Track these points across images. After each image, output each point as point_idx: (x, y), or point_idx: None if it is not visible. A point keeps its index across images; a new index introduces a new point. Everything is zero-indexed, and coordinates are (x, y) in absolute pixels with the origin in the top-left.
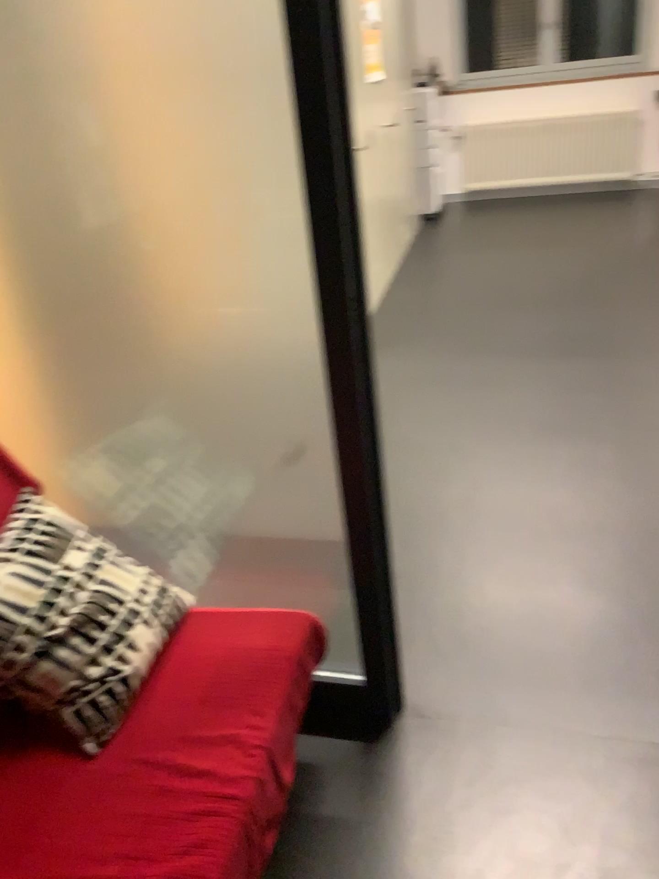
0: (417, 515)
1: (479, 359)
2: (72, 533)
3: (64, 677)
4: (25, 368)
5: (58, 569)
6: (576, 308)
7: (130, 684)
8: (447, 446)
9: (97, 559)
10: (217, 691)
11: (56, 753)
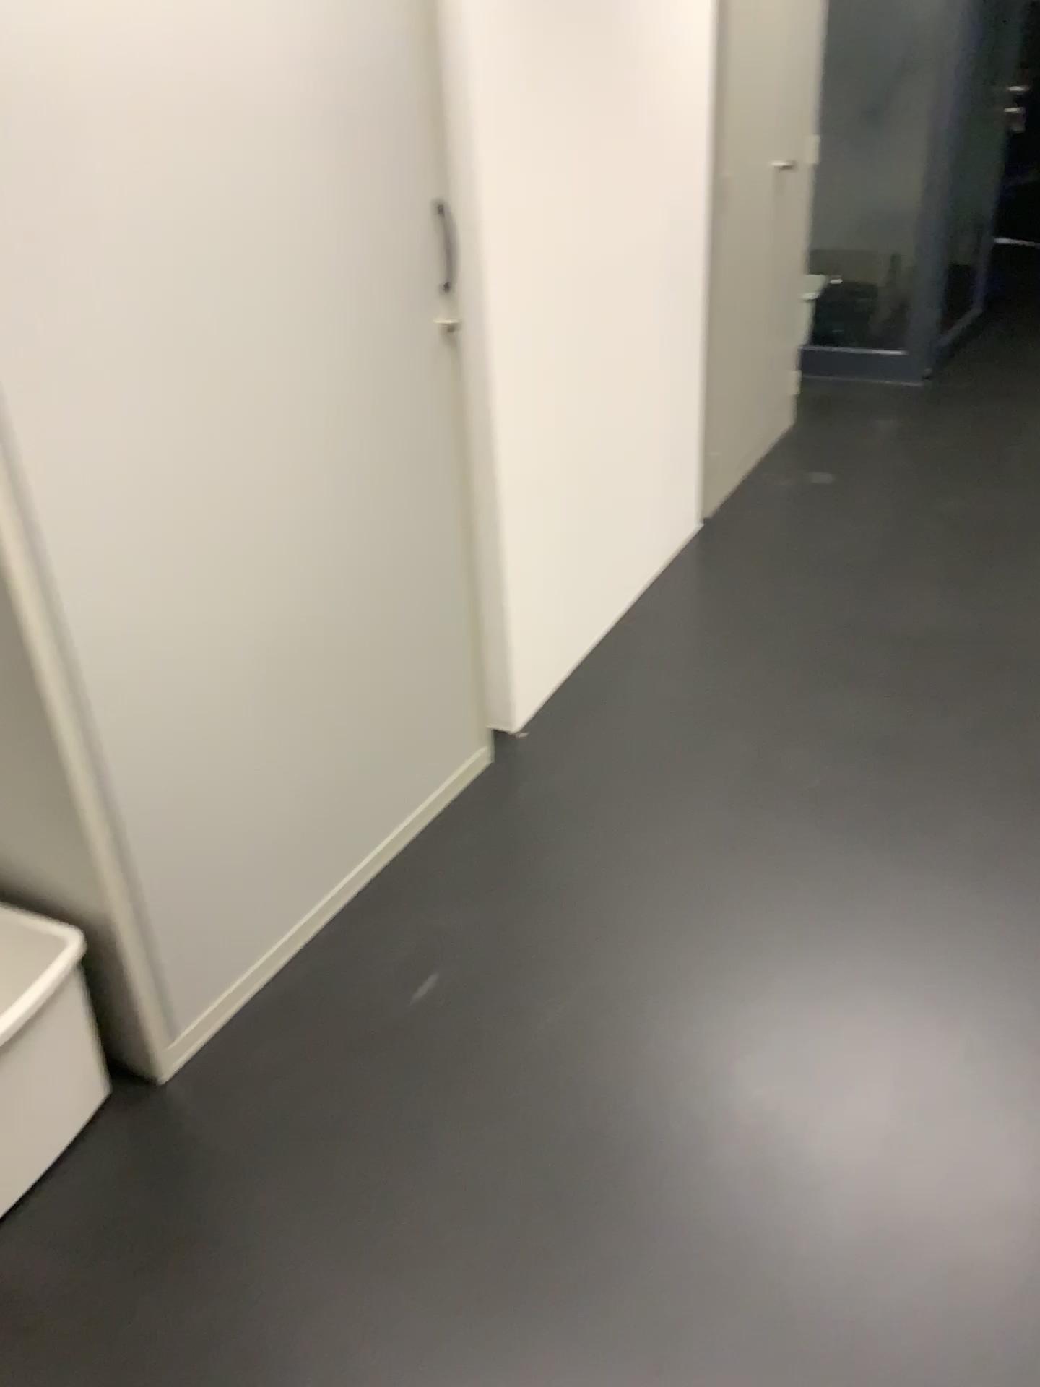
0: None
1: None
2: None
3: None
4: None
5: None
6: (839, 784)
7: None
8: None
9: None
10: None
11: None
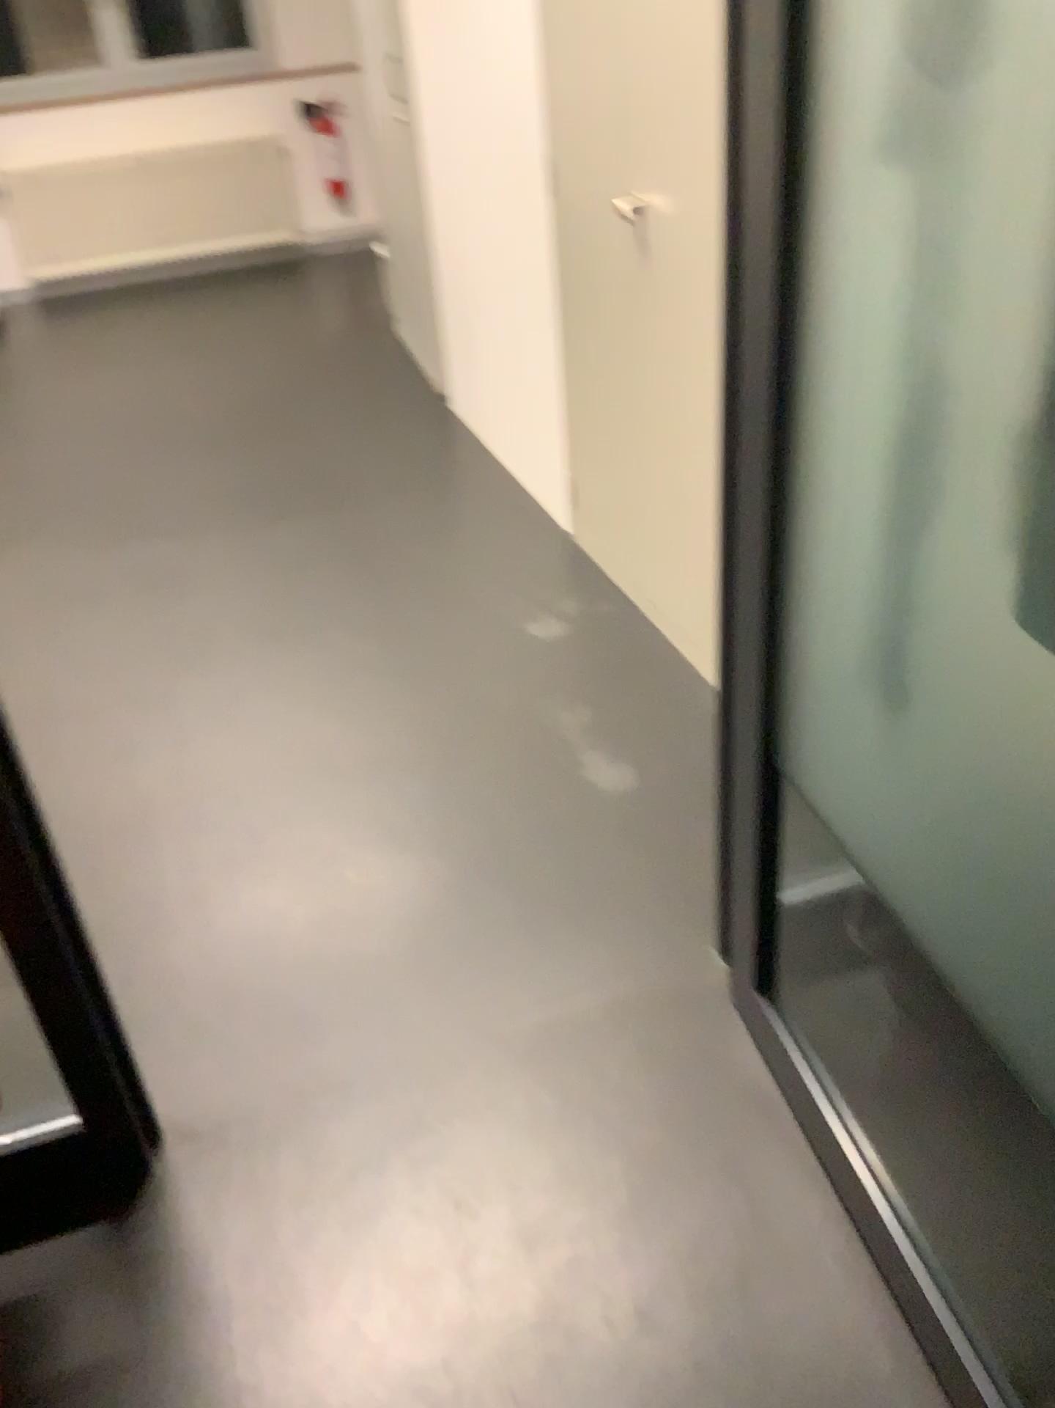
0: (96, 823)
1: (129, 550)
2: None
3: None
4: None
5: None
6: (262, 443)
7: None
8: (115, 699)
9: None
10: None
11: None
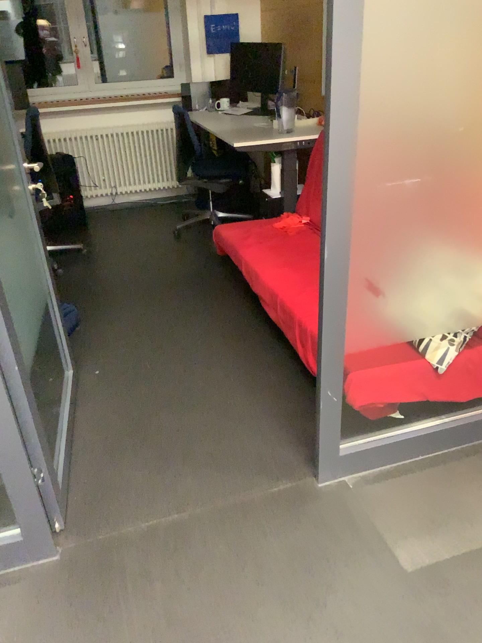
0: None
1: None
2: None
3: None
4: None
5: None
6: None
7: None
8: None
9: None
10: None
11: None
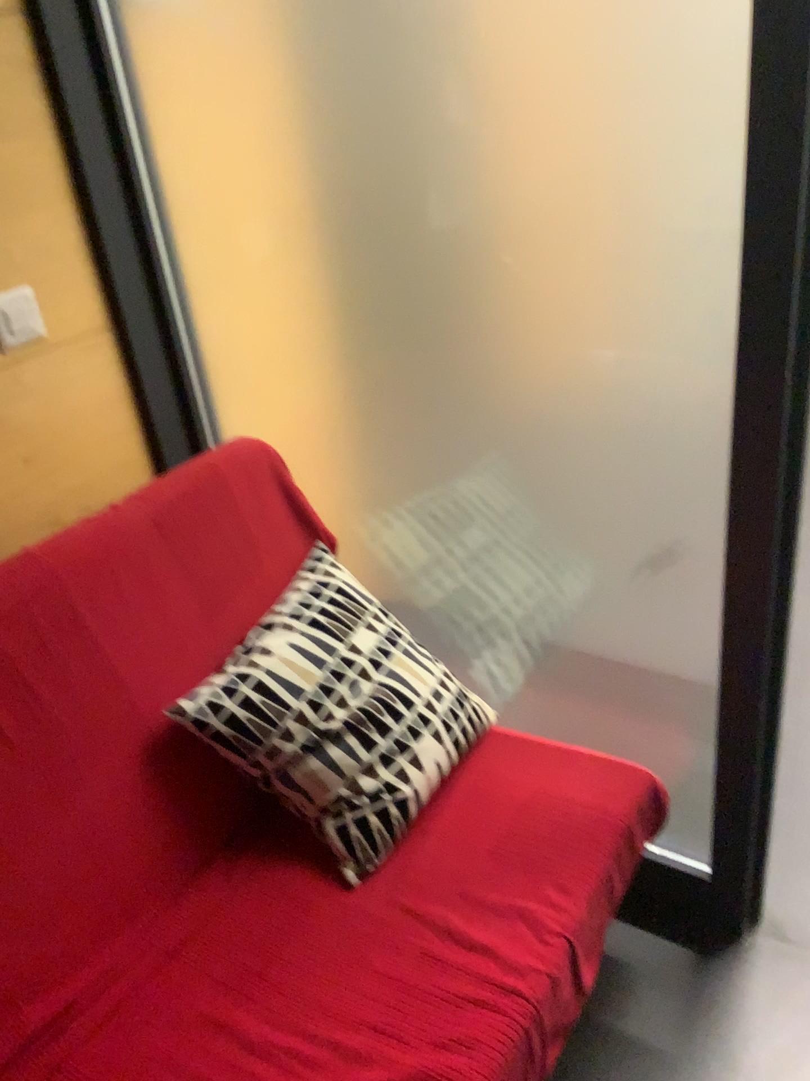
0: None
1: None
2: (364, 611)
3: (333, 787)
4: (335, 400)
5: (343, 654)
6: None
7: (407, 813)
8: None
9: (389, 649)
10: (513, 847)
11: (312, 873)
